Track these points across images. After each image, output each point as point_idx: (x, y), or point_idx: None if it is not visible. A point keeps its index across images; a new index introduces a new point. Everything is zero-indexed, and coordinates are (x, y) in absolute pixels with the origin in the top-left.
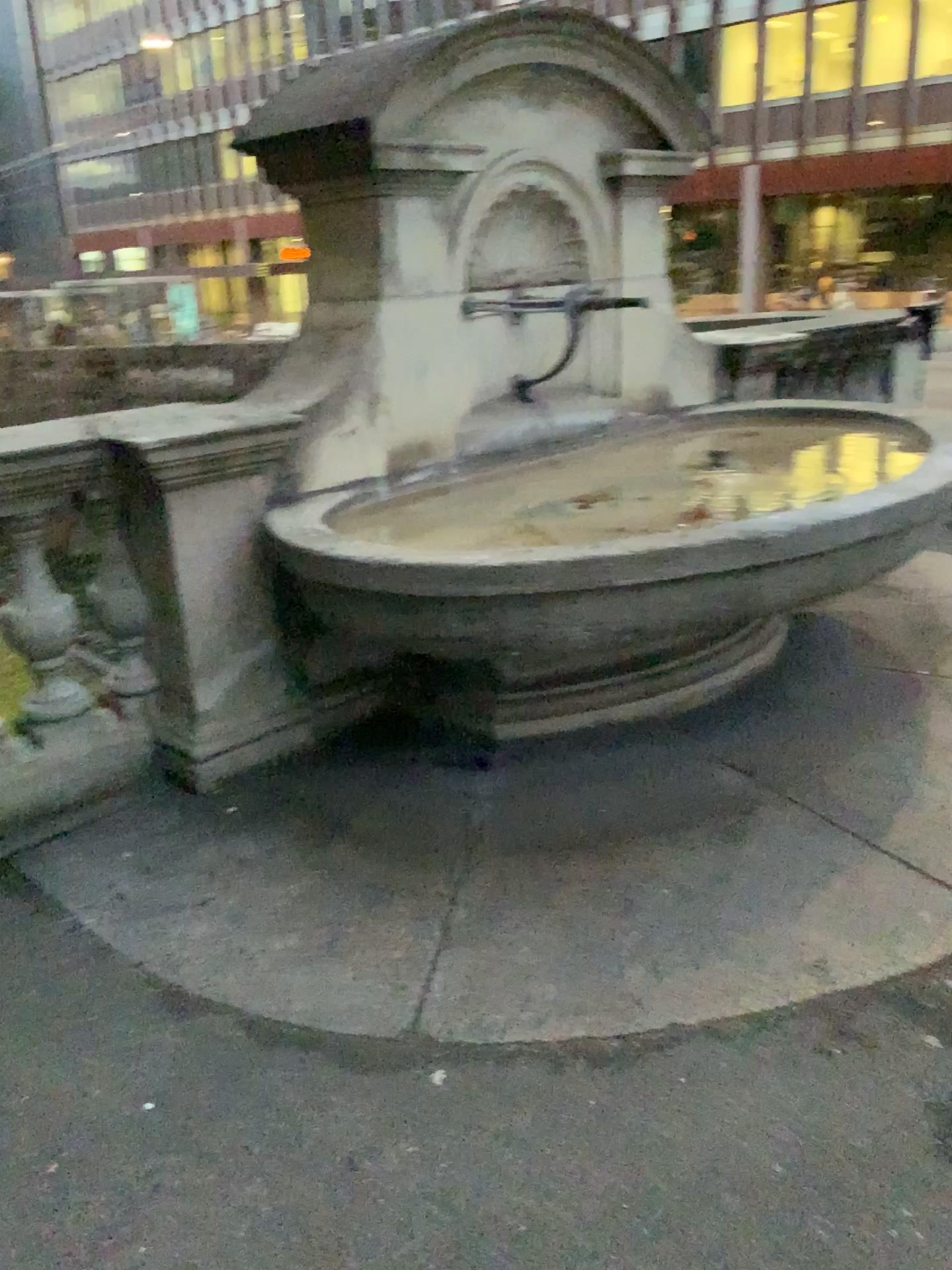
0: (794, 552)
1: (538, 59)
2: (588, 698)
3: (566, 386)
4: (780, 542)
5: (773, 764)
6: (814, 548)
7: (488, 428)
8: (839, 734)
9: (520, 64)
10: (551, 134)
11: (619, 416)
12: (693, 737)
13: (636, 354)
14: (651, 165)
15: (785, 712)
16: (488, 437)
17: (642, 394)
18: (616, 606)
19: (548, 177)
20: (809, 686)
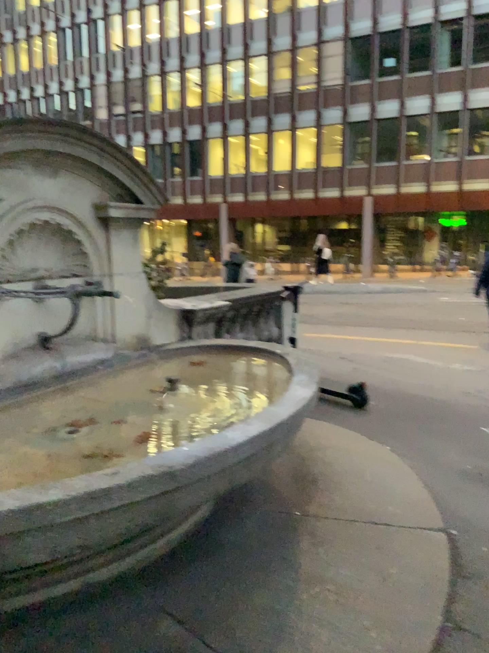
0: (197, 472)
1: (49, 149)
2: (74, 564)
3: (79, 339)
4: (185, 467)
5: (198, 608)
6: (210, 468)
7: (20, 370)
8: (243, 572)
9: (36, 151)
10: (62, 192)
11: (116, 354)
12: (148, 586)
13: (127, 317)
14: (131, 211)
15: (211, 555)
16: (19, 376)
17: (132, 340)
18: (63, 530)
19: (61, 216)
20: (228, 531)
